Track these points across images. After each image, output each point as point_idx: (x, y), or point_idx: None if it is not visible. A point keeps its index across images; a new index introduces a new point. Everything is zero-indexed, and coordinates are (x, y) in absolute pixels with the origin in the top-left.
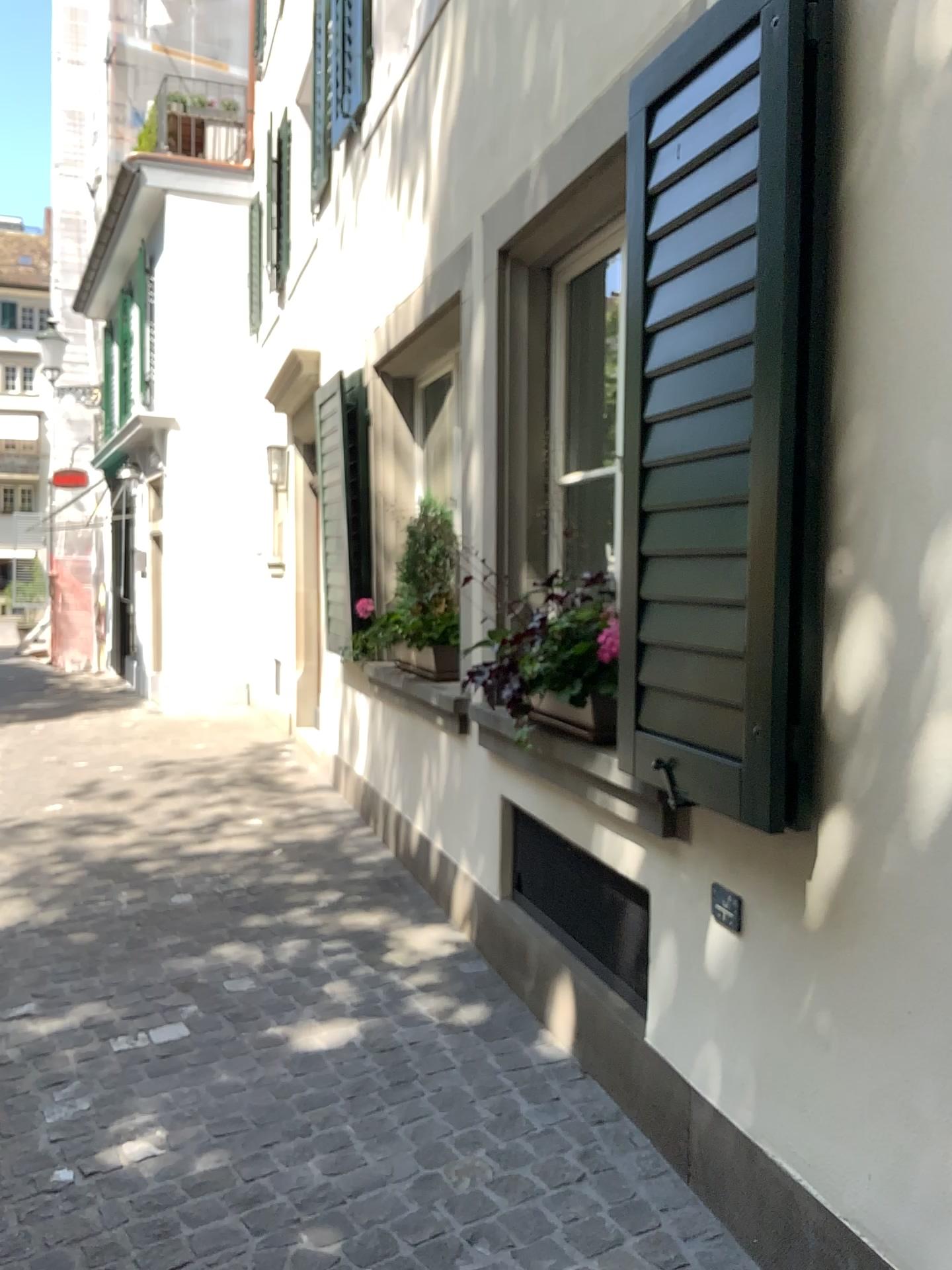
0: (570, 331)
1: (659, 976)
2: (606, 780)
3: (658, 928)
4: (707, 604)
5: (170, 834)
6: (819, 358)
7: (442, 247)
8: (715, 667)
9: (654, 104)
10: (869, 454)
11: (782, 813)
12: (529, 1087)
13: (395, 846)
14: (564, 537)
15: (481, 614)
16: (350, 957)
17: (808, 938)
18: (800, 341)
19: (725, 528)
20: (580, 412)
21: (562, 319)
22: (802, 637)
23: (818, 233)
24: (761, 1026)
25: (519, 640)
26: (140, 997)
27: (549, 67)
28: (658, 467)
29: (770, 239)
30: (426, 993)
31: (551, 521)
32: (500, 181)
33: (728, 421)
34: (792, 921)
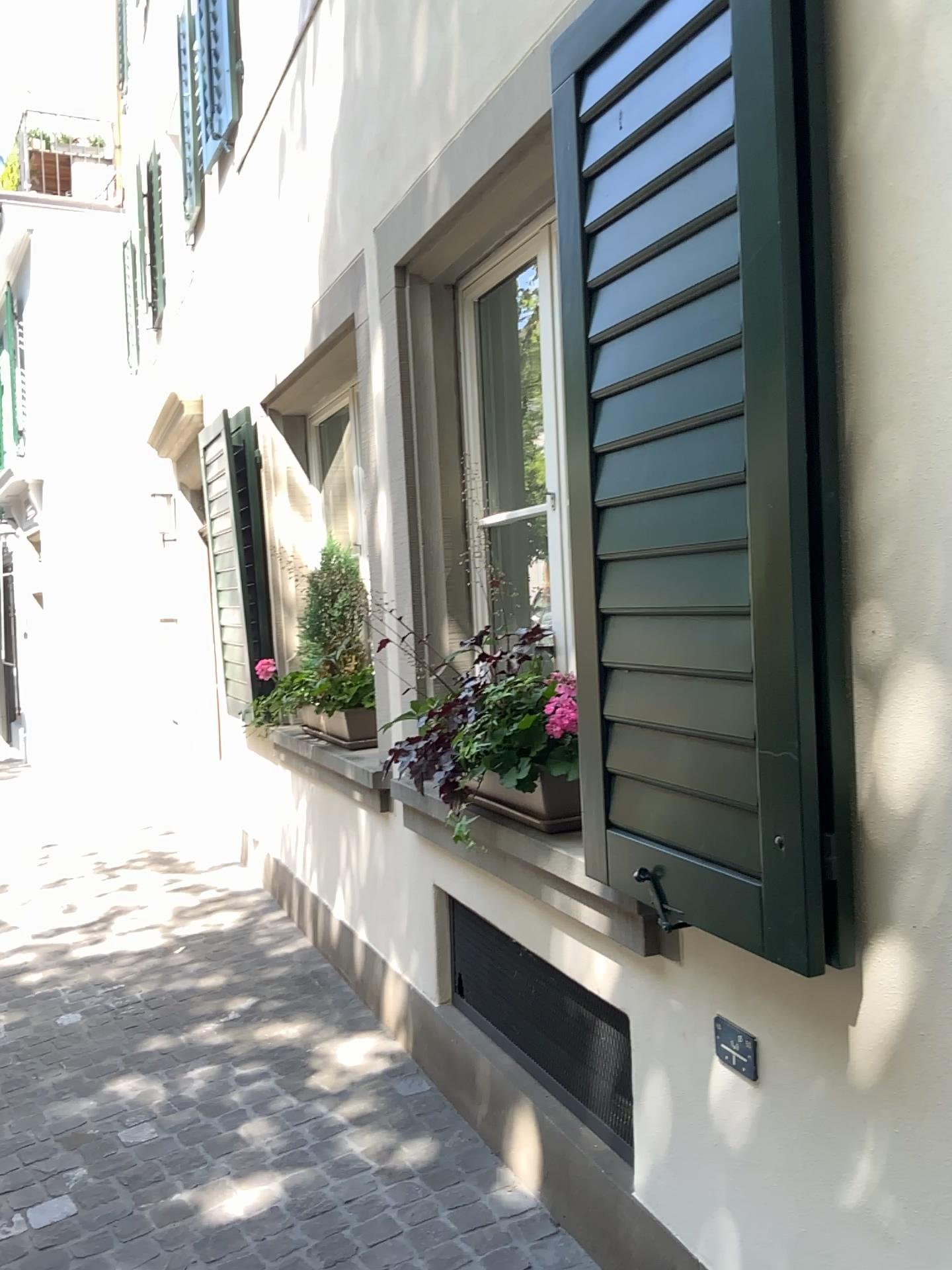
0: (481, 353)
1: (648, 1121)
2: (565, 878)
3: (641, 1060)
4: (694, 675)
5: (57, 935)
6: (827, 362)
7: (330, 268)
8: (711, 754)
9: (584, 66)
10: (908, 481)
11: (819, 946)
12: (494, 1253)
13: (314, 931)
14: (488, 586)
15: (399, 678)
16: (268, 1082)
17: (857, 1099)
18: (804, 340)
19: (714, 580)
20: (497, 444)
21: (472, 341)
22: (828, 718)
23: (815, 205)
24: (795, 1202)
25: (447, 711)
26: (15, 1162)
27: (444, 53)
28: (615, 506)
29: (758, 211)
30: (360, 1126)
31: (472, 568)
32: (393, 187)
33: (711, 446)
34: (830, 1074)
